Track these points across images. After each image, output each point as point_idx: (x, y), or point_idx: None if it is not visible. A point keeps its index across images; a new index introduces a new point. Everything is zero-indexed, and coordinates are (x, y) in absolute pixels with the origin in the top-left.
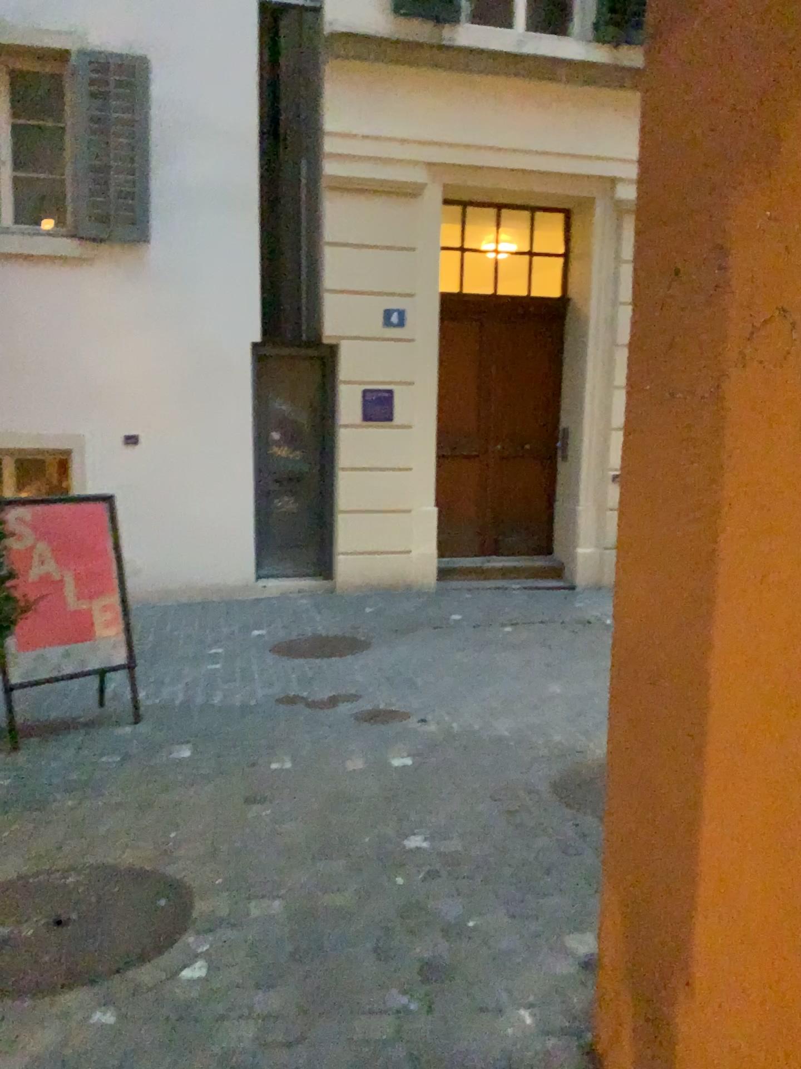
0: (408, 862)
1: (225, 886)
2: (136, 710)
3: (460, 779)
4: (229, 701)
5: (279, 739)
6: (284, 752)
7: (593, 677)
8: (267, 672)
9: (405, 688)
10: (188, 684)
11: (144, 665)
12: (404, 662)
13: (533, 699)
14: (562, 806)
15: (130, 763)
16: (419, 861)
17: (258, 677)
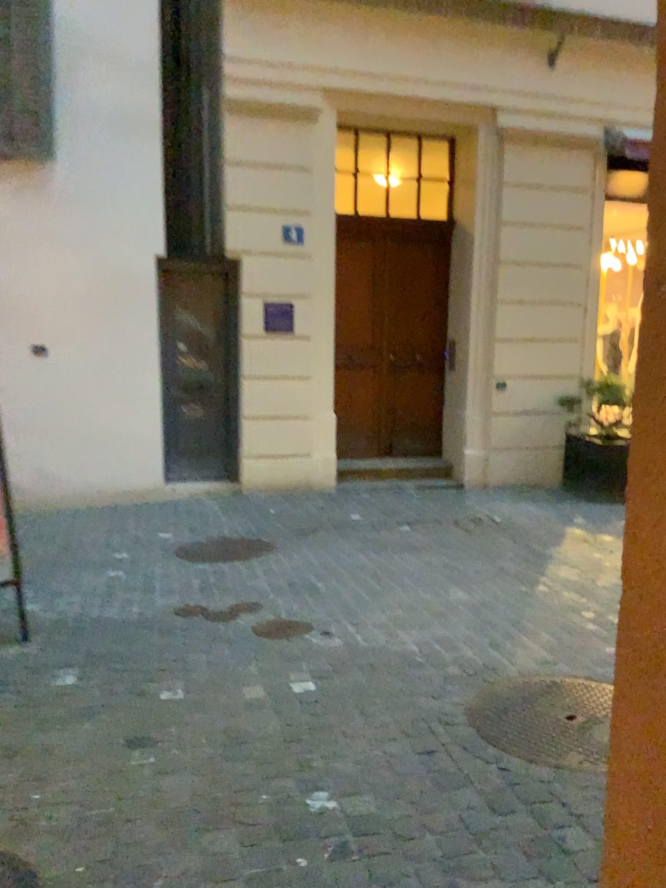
0: (311, 835)
1: (84, 884)
2: (26, 627)
3: (367, 709)
4: (125, 613)
5: (173, 661)
6: (177, 677)
7: (494, 579)
8: (168, 579)
9: (308, 595)
10: (86, 596)
11: (45, 573)
12: (306, 565)
13: (438, 606)
14: (483, 745)
15: (6, 695)
16: (324, 834)
17: (159, 585)
